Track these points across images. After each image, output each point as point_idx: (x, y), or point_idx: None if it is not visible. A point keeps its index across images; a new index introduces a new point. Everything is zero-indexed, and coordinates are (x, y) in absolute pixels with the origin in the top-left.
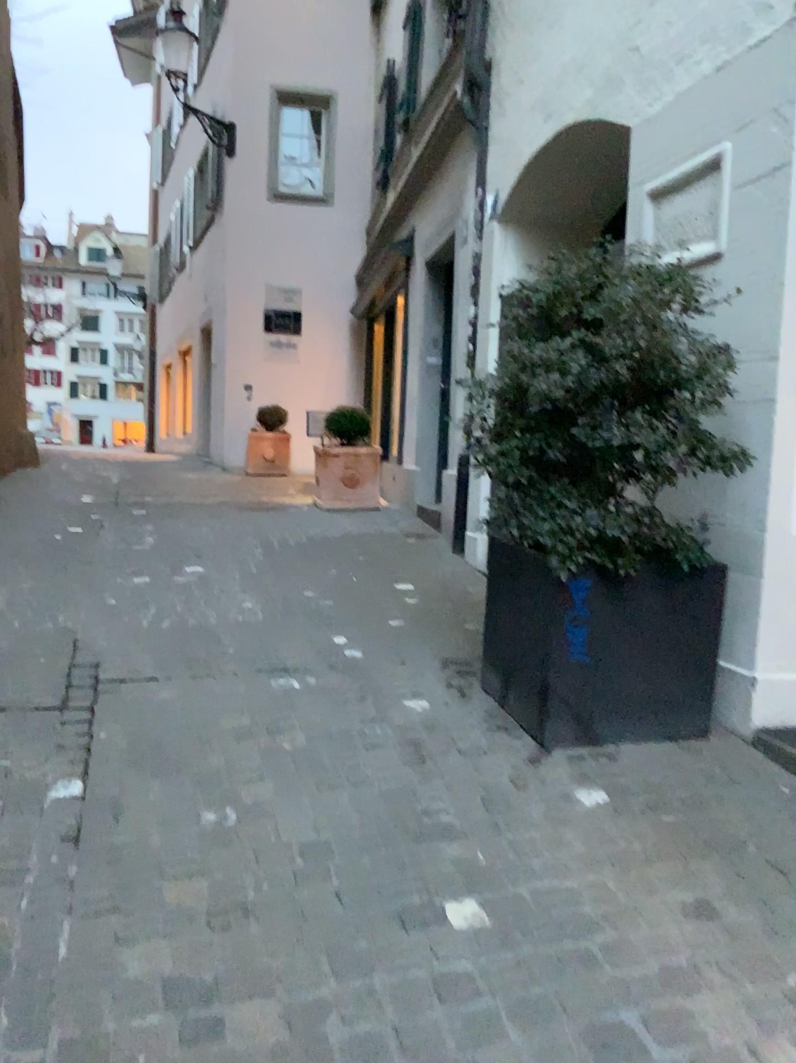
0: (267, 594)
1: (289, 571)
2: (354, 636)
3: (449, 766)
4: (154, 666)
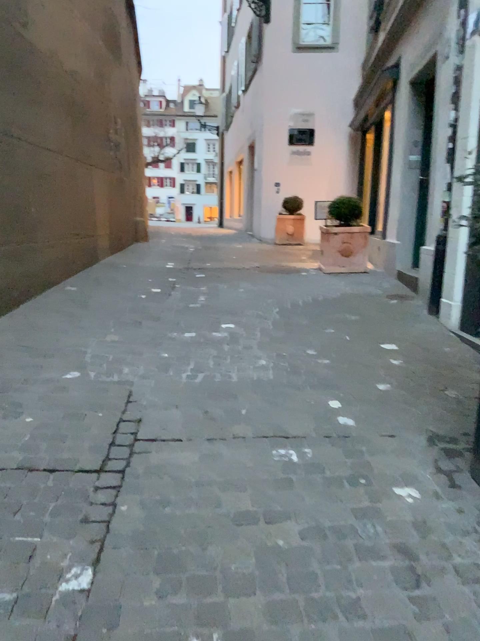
0: (279, 355)
1: (297, 332)
2: (347, 403)
3: (446, 596)
4: (179, 429)
